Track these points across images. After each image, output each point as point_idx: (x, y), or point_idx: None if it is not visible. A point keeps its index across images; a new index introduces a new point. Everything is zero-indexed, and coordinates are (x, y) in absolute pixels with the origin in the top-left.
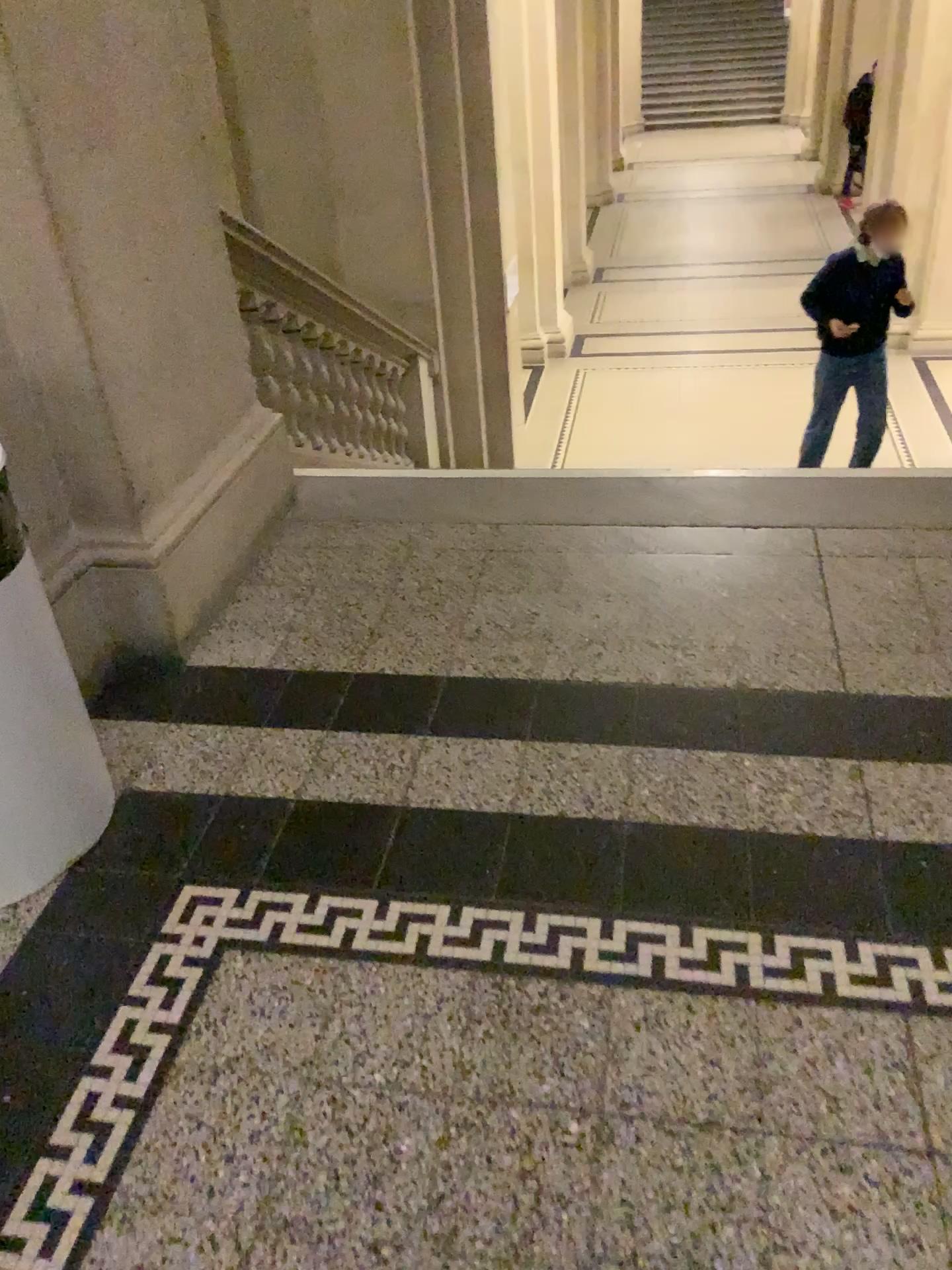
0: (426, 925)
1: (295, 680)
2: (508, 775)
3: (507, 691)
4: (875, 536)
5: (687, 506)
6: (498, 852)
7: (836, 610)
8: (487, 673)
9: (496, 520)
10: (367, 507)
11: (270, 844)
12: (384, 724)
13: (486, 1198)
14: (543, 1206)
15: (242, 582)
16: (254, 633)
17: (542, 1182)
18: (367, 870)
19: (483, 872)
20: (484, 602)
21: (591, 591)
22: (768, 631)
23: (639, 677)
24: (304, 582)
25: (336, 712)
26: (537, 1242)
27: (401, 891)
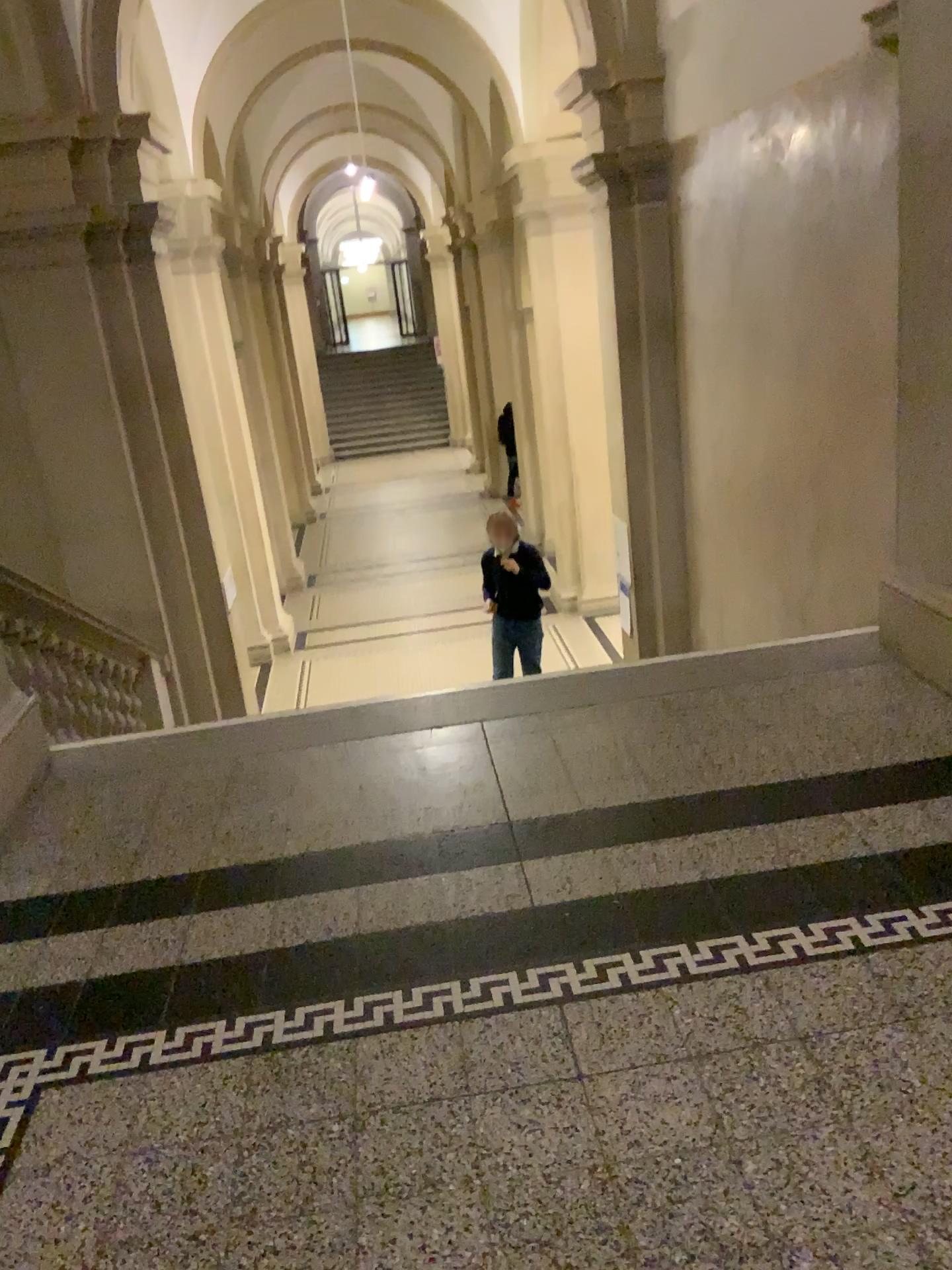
0: (208, 1035)
1: (72, 896)
2: (263, 924)
3: (255, 869)
4: (529, 719)
5: (387, 721)
6: (261, 977)
7: (503, 770)
8: (238, 860)
9: (232, 755)
10: (119, 763)
11: (67, 1013)
12: (155, 911)
13: (276, 1188)
14: (320, 1181)
15: (12, 836)
16: (29, 870)
17: (317, 1167)
18: (154, 1012)
19: (250, 992)
20: (230, 813)
21: (316, 790)
22: (454, 793)
23: (360, 841)
24: (69, 826)
25: (112, 911)
26: (318, 1202)
27: (185, 1019)
